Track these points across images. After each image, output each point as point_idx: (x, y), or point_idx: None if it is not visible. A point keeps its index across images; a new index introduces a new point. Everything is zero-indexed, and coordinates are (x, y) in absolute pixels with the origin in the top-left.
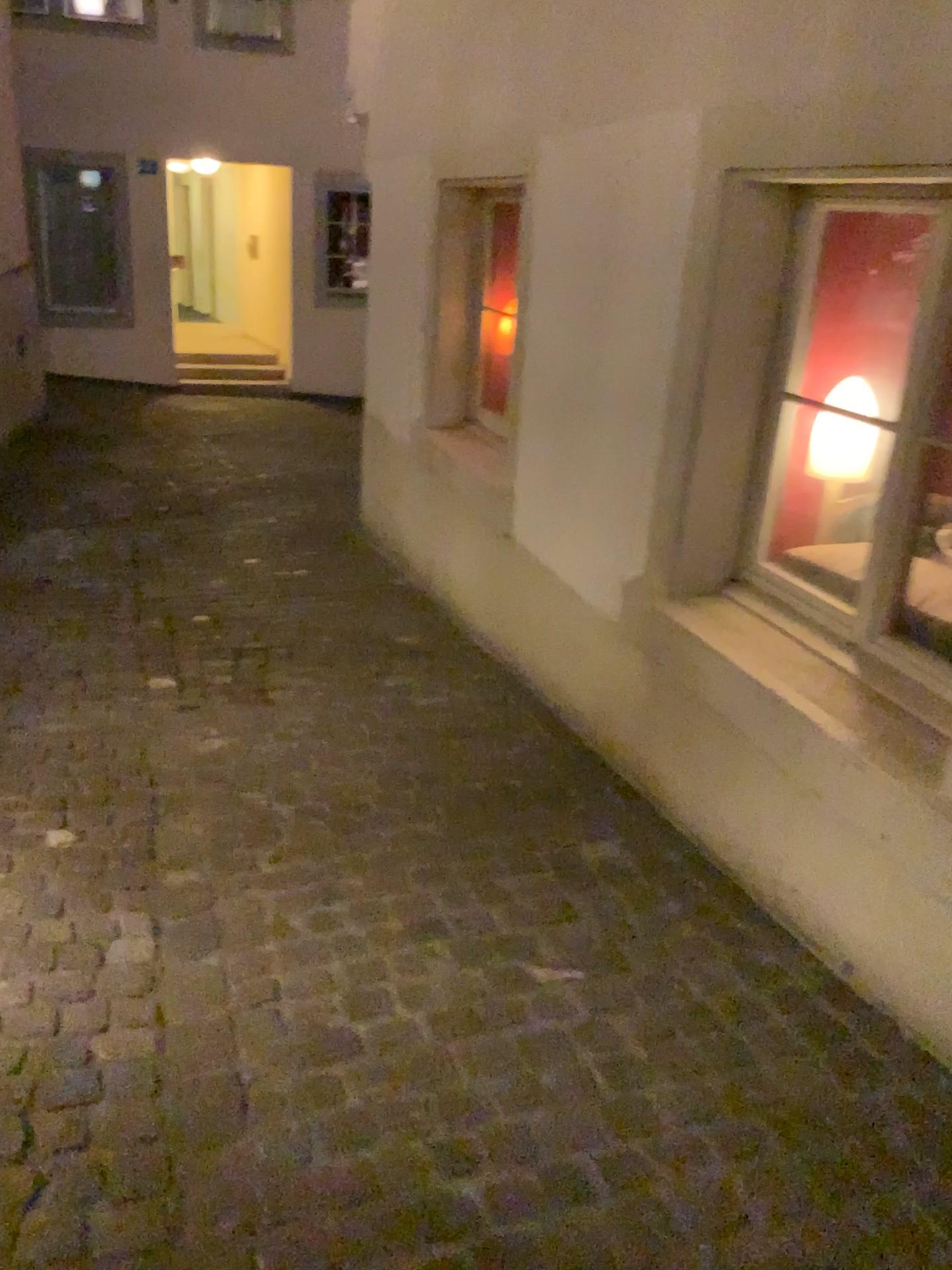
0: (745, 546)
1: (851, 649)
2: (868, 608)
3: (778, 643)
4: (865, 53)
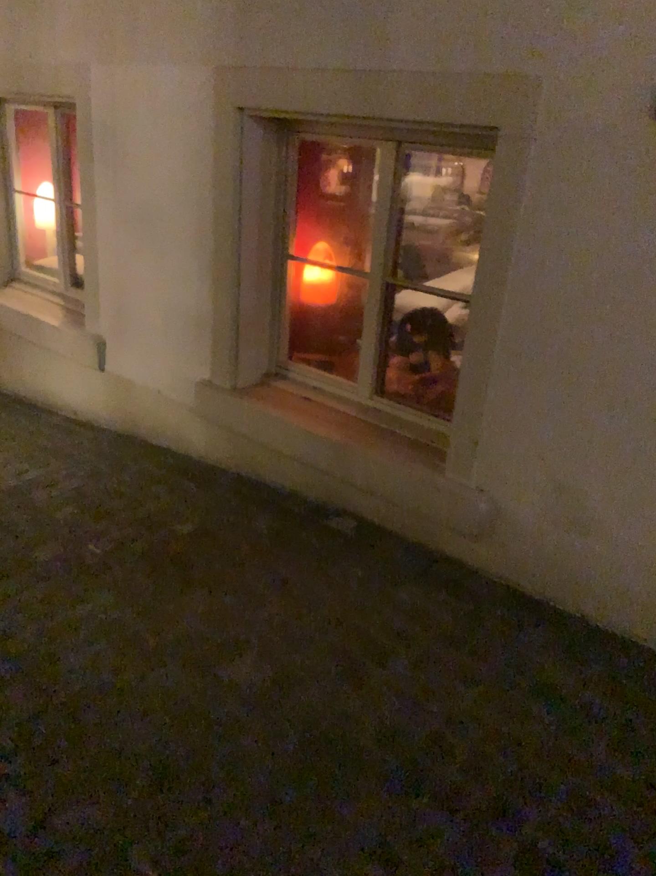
0: (11, 263)
1: (57, 296)
2: (60, 277)
3: (28, 299)
4: (1, 48)
